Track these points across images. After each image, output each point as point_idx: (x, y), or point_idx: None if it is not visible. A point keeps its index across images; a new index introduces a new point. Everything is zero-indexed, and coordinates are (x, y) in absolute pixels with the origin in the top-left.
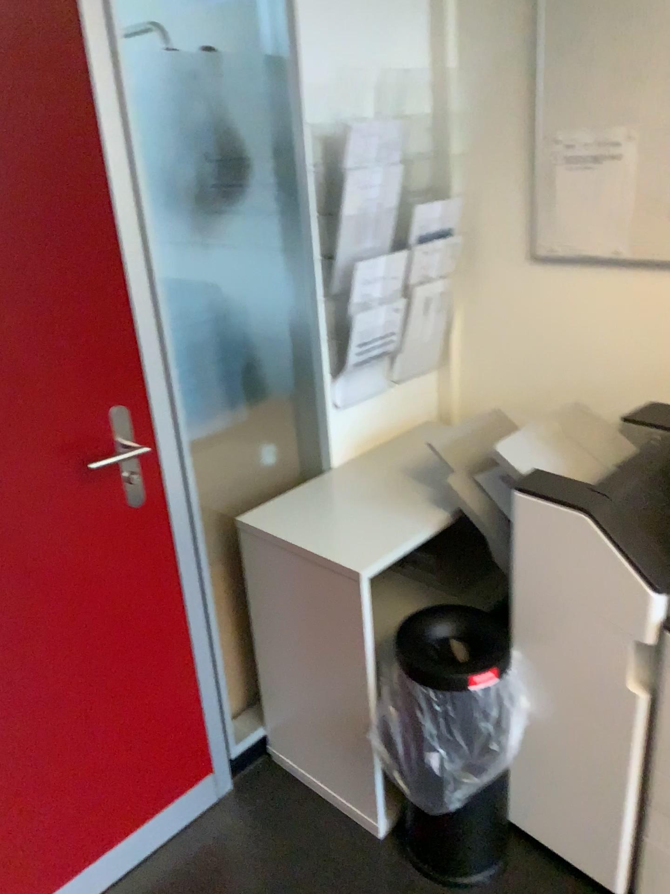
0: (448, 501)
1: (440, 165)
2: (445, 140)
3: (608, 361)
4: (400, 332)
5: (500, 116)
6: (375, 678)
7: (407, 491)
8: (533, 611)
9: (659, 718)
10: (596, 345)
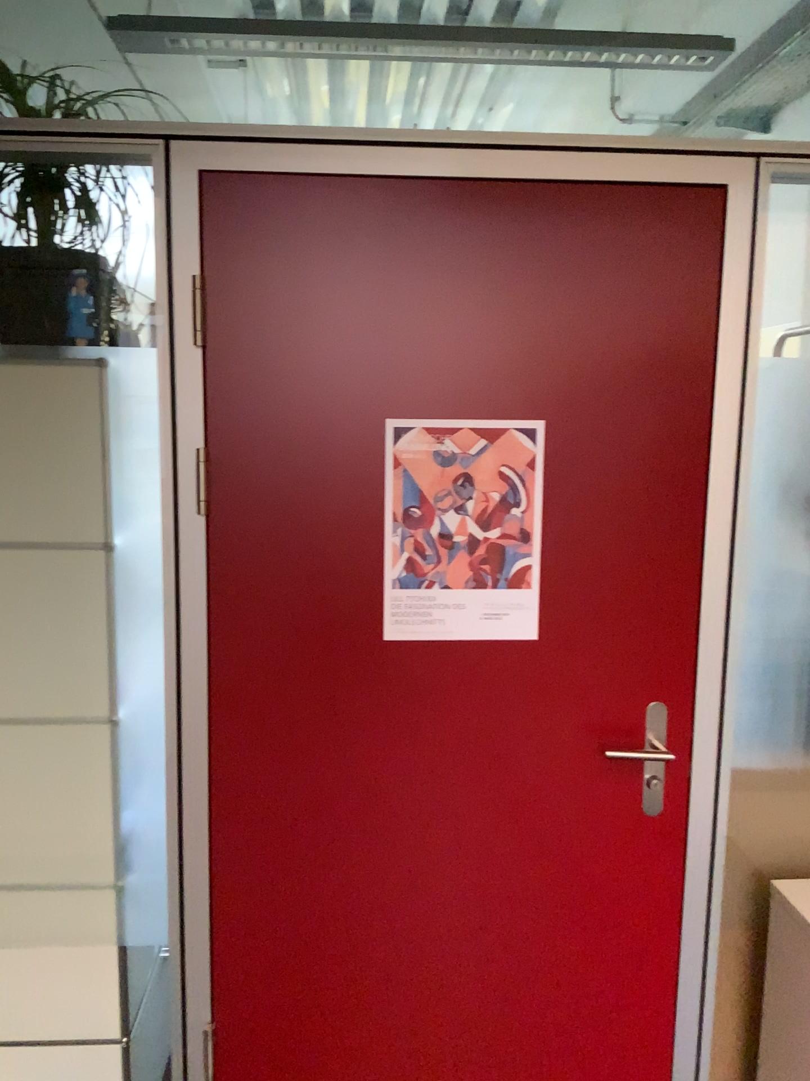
0: None
1: None
2: None
3: None
4: None
5: None
6: None
7: None
8: None
9: None
10: None
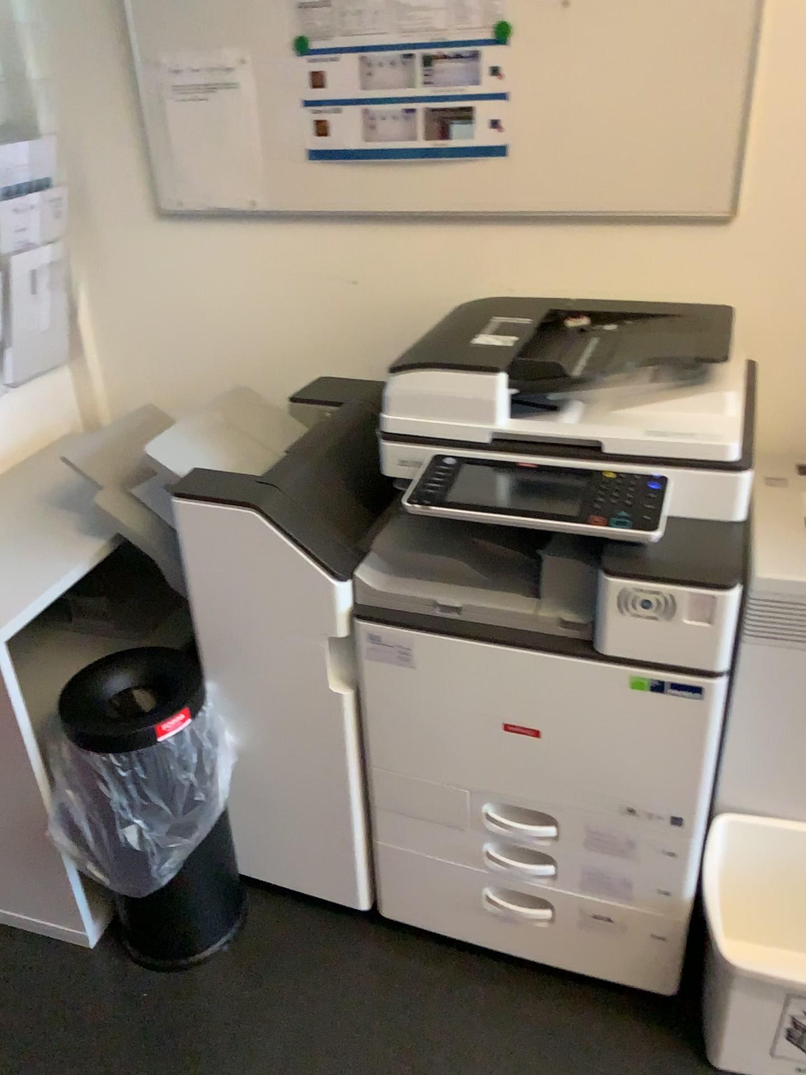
0: (104, 525)
1: (17, 93)
2: (18, 57)
3: (269, 333)
4: (4, 319)
5: (86, 27)
6: (42, 760)
7: (48, 523)
8: (219, 632)
9: (366, 713)
10: (253, 315)
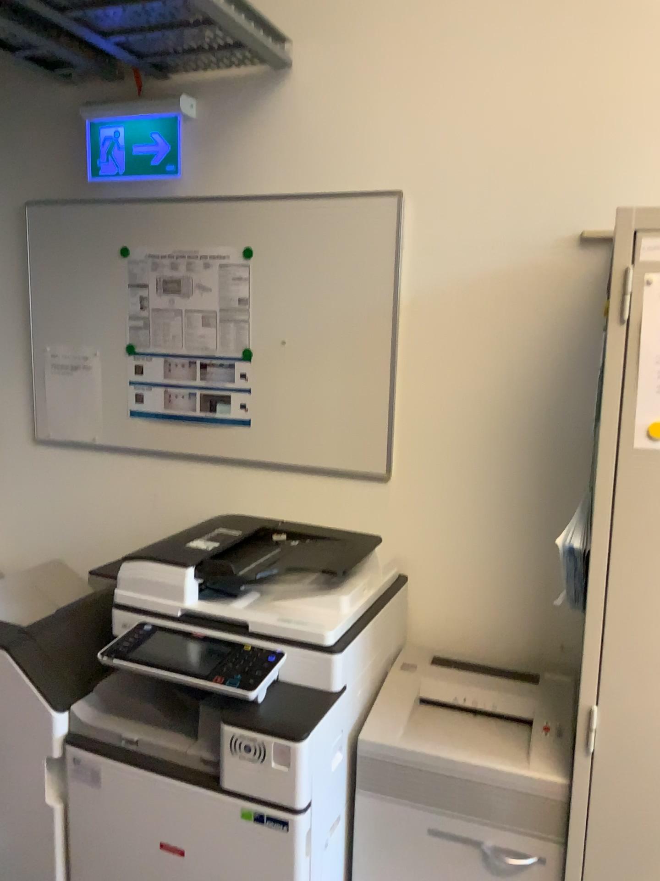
0: None
1: None
2: None
3: (97, 526)
4: None
5: (9, 326)
6: None
7: None
8: None
9: (74, 827)
10: (88, 512)
